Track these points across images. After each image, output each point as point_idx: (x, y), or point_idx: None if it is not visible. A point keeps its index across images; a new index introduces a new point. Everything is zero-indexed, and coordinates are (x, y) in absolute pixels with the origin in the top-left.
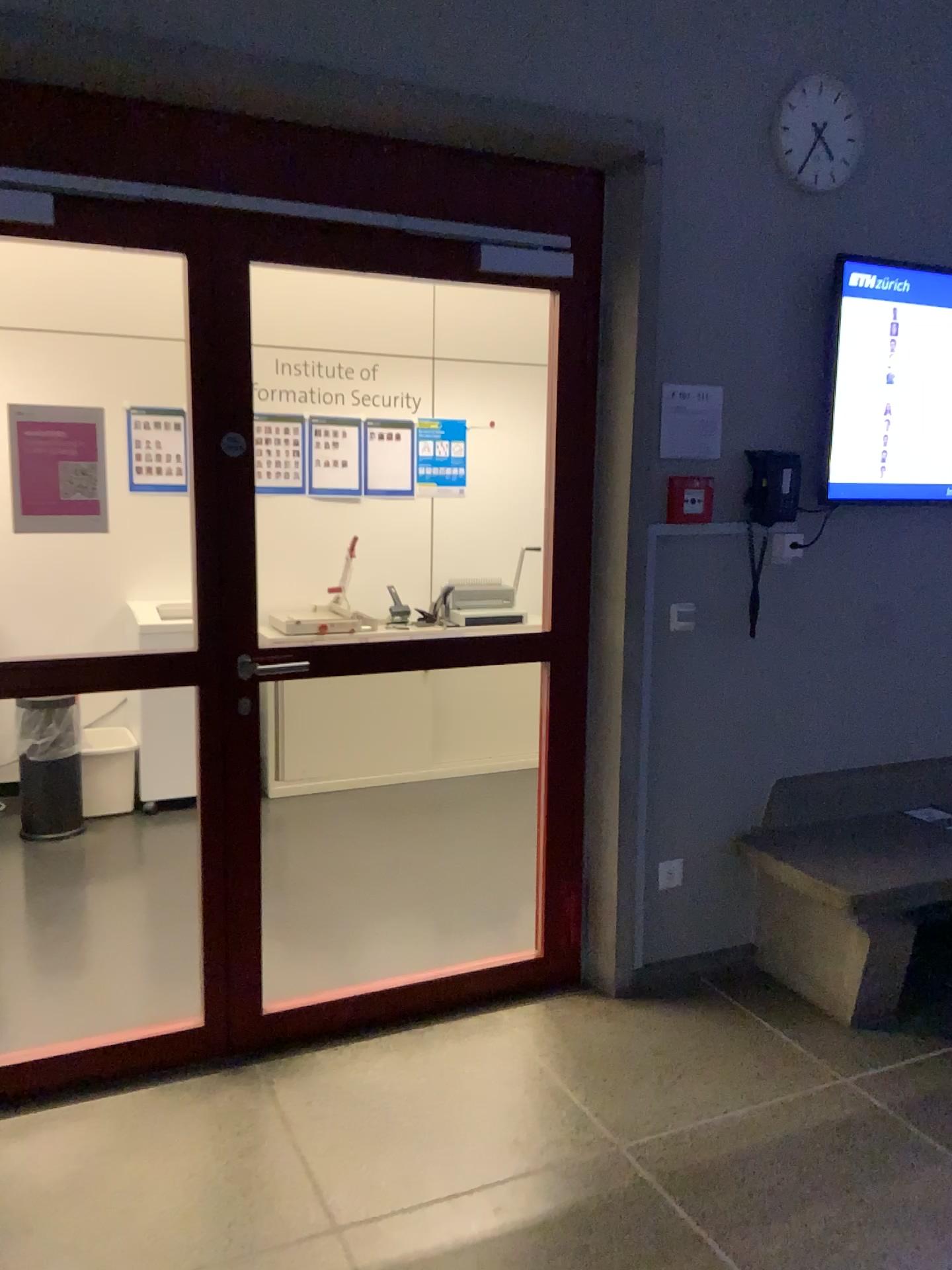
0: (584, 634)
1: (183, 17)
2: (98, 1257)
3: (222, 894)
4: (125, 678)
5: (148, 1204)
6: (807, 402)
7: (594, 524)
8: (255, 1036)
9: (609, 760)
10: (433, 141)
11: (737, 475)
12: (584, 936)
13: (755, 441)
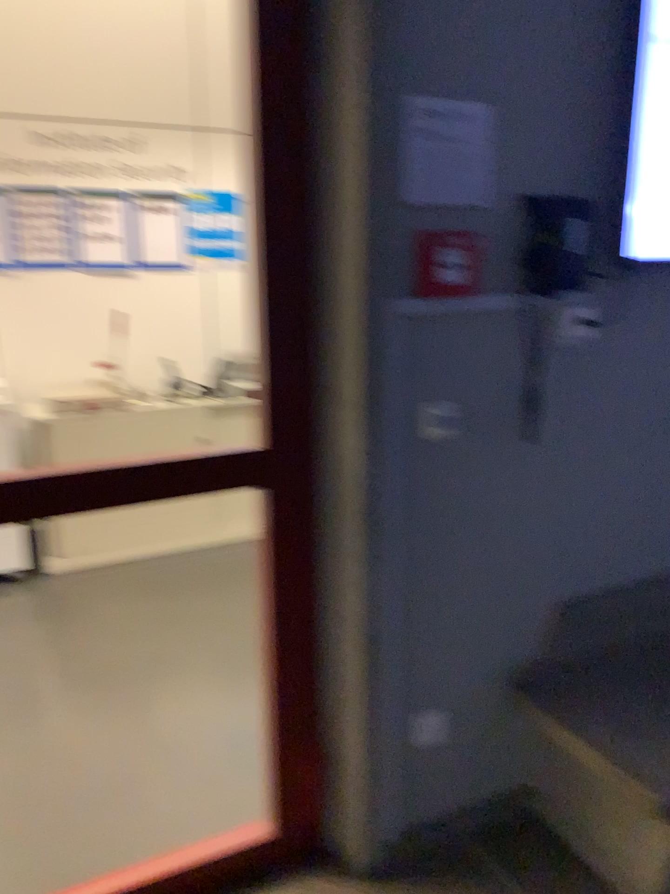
0: (309, 449)
1: None
2: None
3: None
4: None
5: None
6: (598, 130)
7: (314, 302)
8: None
9: (347, 609)
10: None
11: (508, 230)
12: (327, 804)
13: (531, 183)
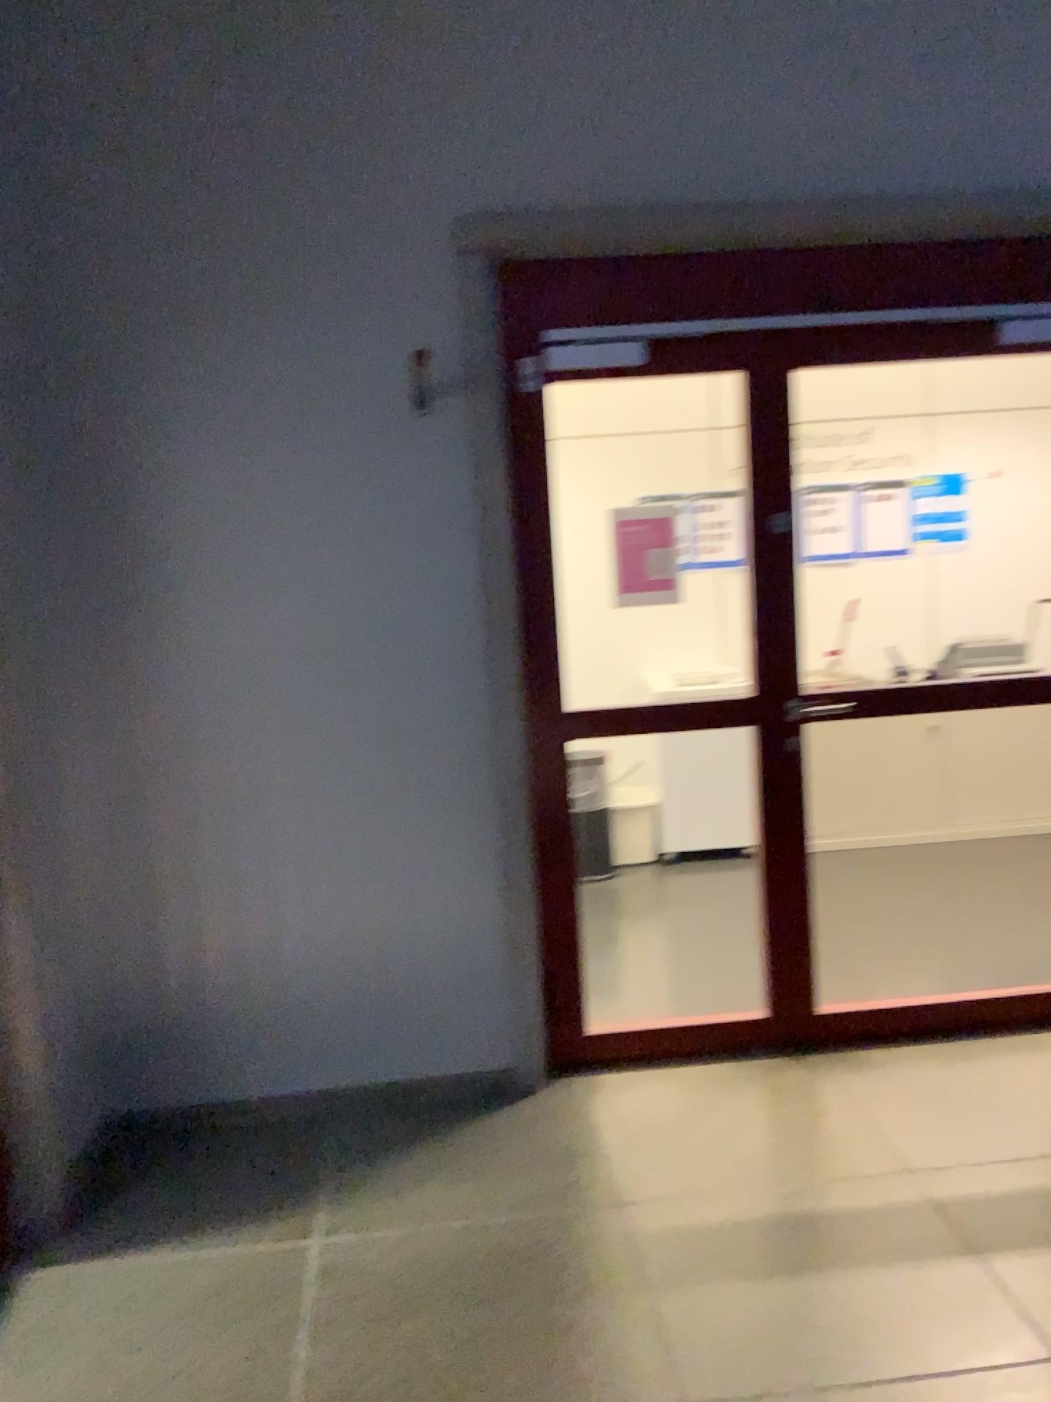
0: None
1: (739, 186)
2: (718, 1163)
3: (781, 905)
4: (701, 720)
5: (748, 1136)
6: None
7: None
8: (813, 1029)
9: None
10: (949, 242)
11: None
12: None
13: None
